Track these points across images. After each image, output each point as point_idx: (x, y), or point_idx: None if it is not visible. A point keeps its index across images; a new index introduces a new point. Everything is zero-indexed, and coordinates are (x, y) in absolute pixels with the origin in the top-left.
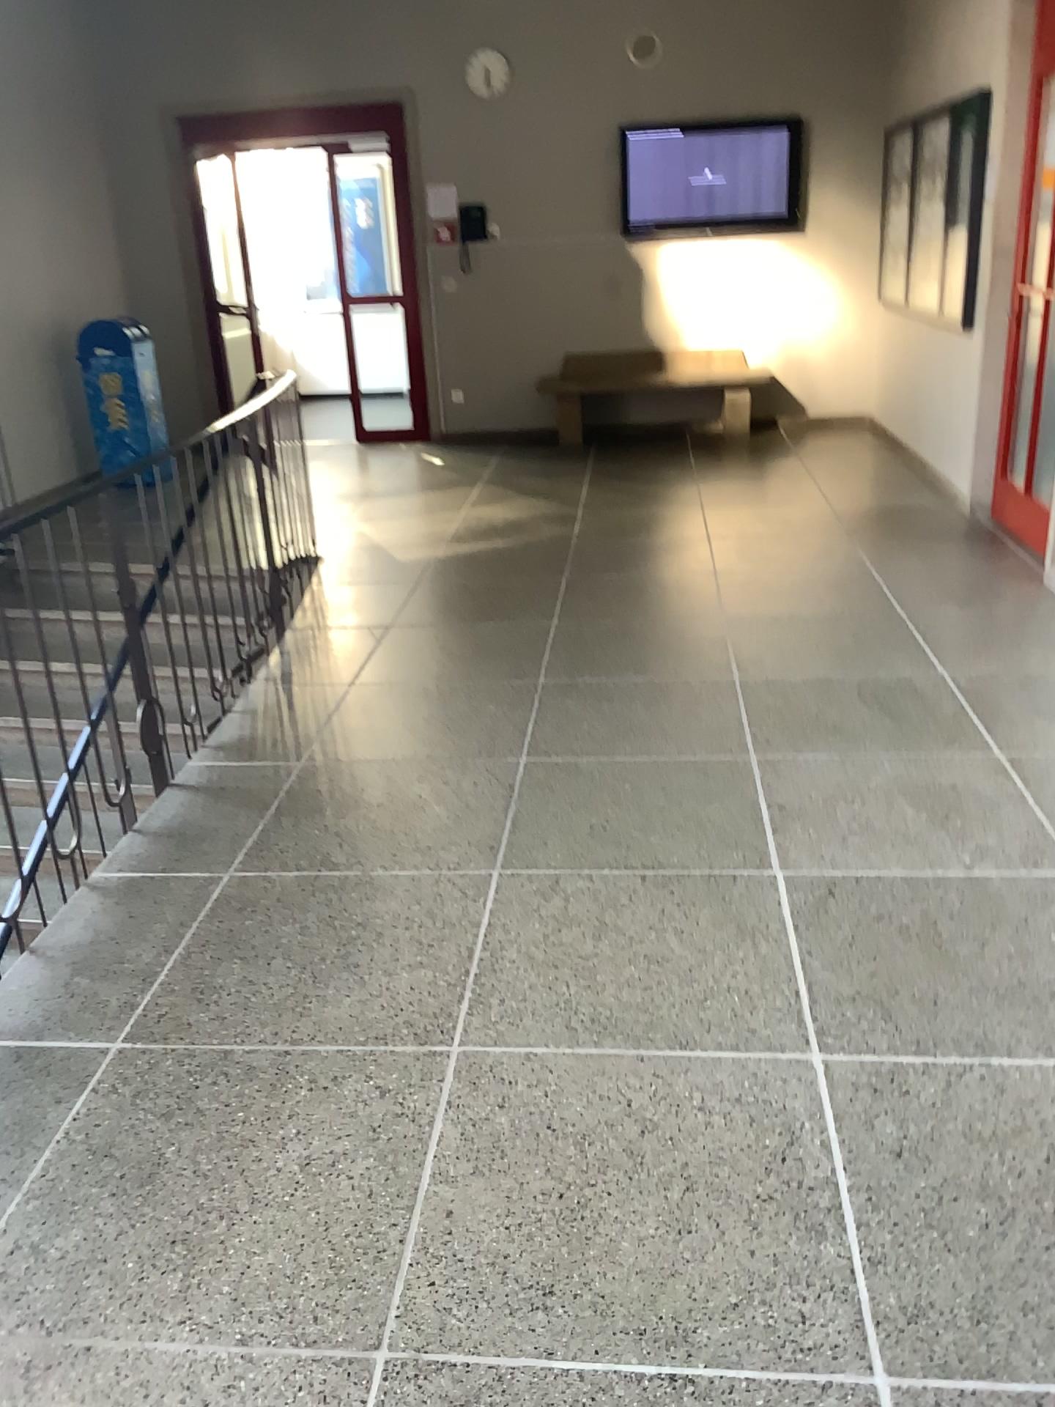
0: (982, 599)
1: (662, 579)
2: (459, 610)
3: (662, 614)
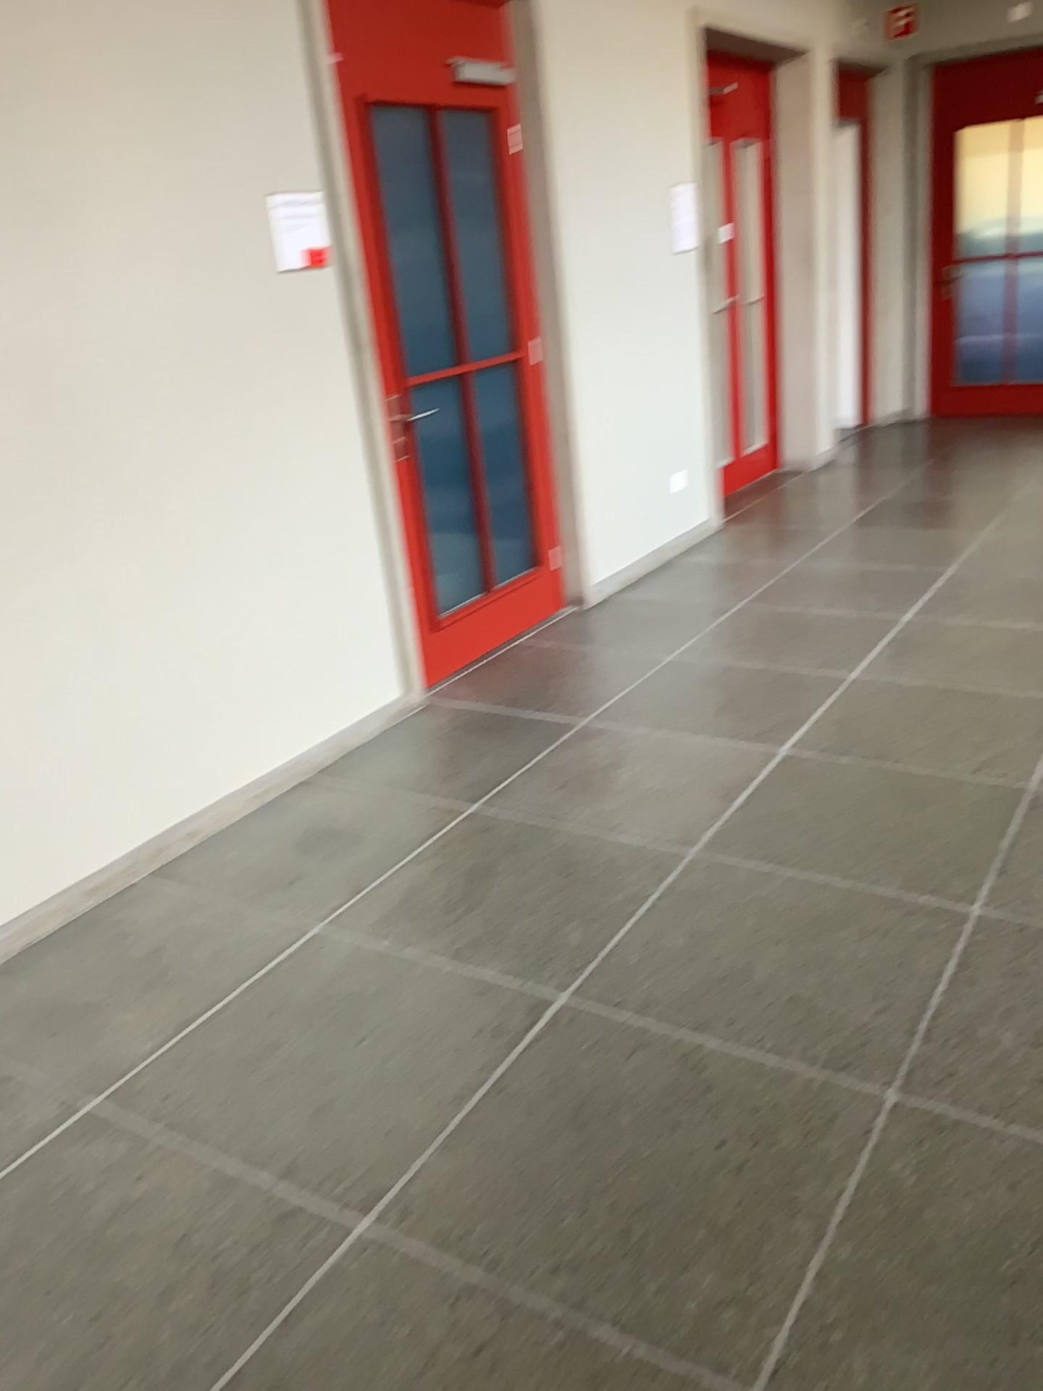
0: None
1: None
2: None
3: (464, 1313)
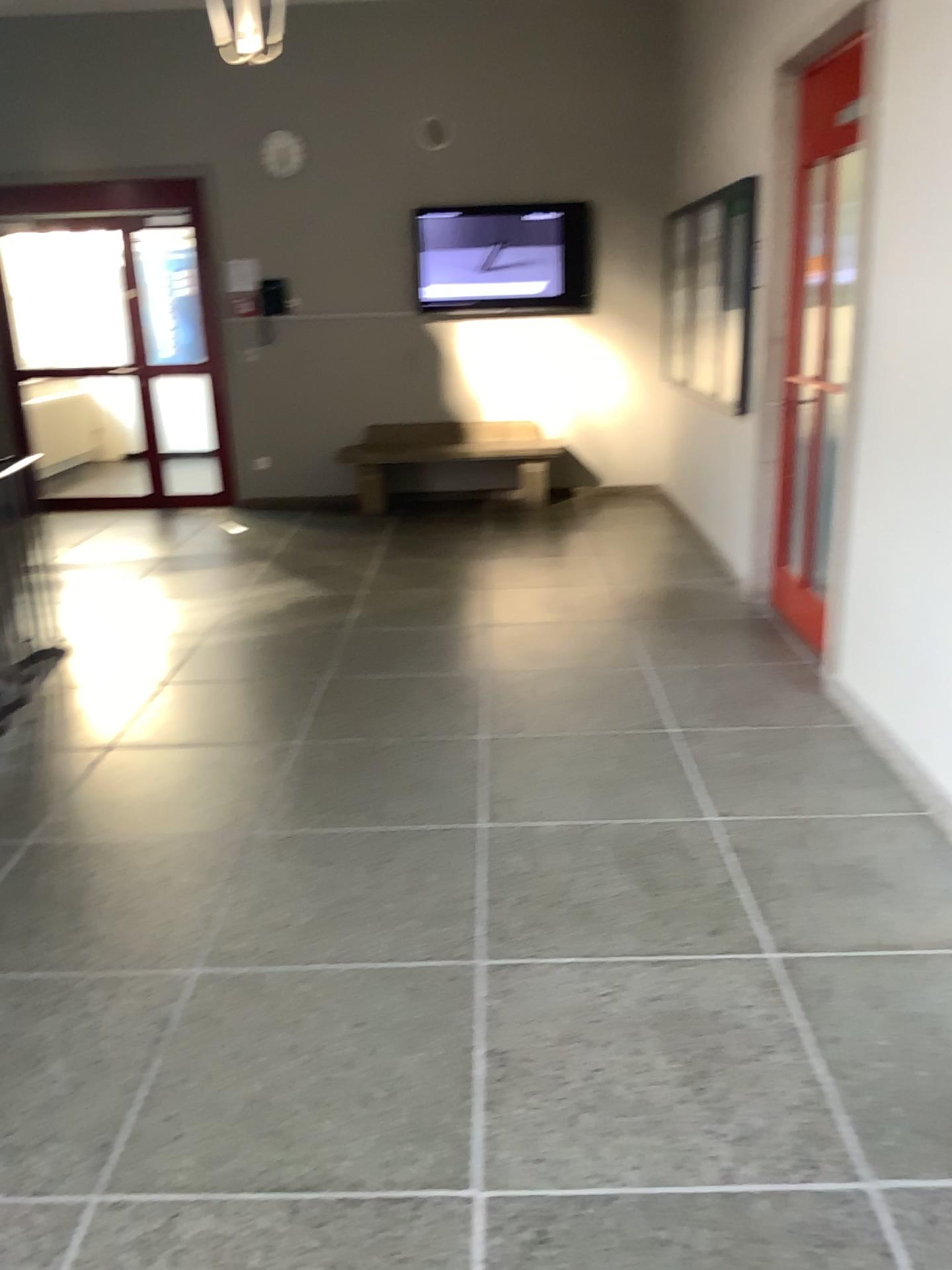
0: (760, 714)
1: (425, 684)
2: (189, 729)
3: (415, 732)
